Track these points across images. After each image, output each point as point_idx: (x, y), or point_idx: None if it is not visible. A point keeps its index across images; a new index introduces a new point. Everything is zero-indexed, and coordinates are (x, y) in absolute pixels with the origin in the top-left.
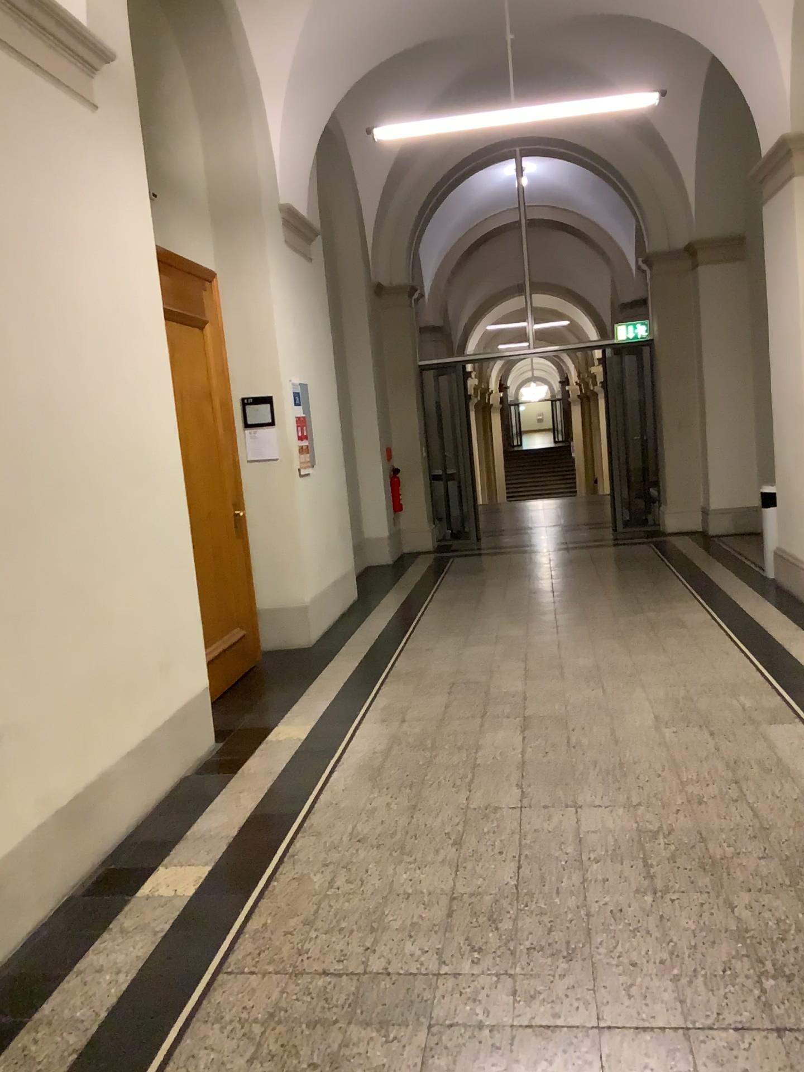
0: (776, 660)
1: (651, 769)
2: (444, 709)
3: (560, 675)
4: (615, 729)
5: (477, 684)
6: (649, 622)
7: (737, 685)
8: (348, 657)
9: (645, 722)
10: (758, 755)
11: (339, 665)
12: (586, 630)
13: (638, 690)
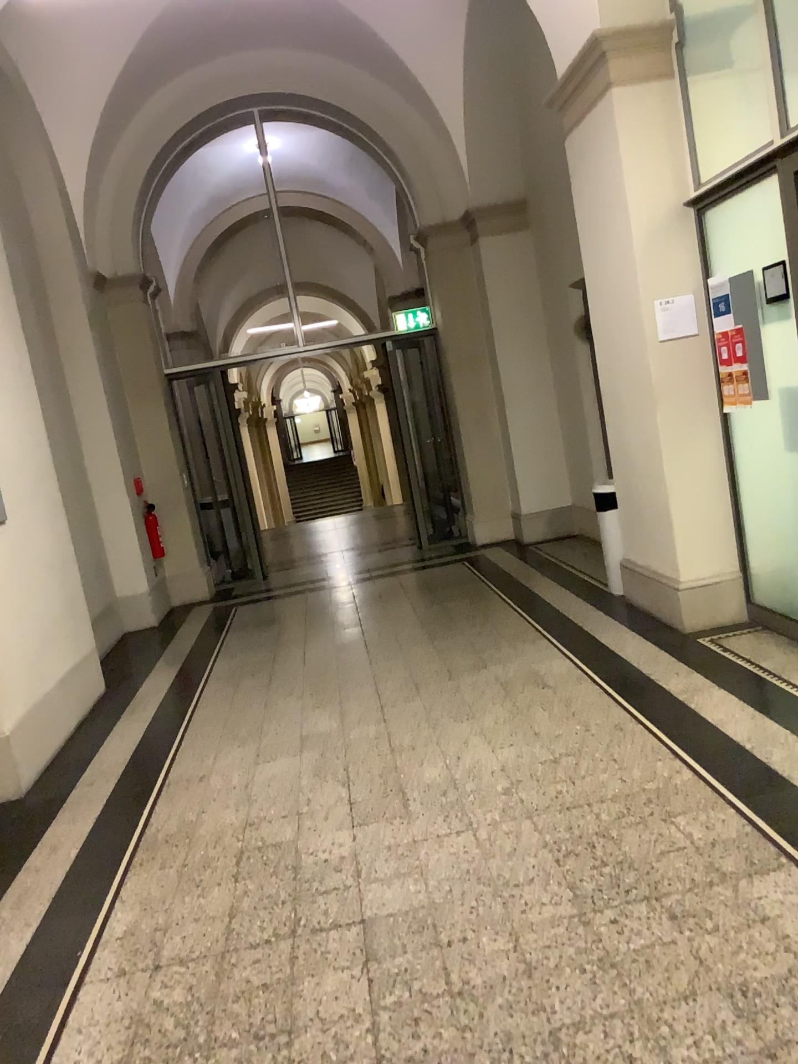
0: (698, 735)
1: (615, 1047)
2: (227, 922)
3: (403, 810)
4: (519, 937)
5: (279, 849)
6: (504, 686)
7: (668, 795)
8: (78, 811)
9: (563, 907)
10: (781, 972)
11: (65, 828)
12: (422, 712)
13: (527, 826)
